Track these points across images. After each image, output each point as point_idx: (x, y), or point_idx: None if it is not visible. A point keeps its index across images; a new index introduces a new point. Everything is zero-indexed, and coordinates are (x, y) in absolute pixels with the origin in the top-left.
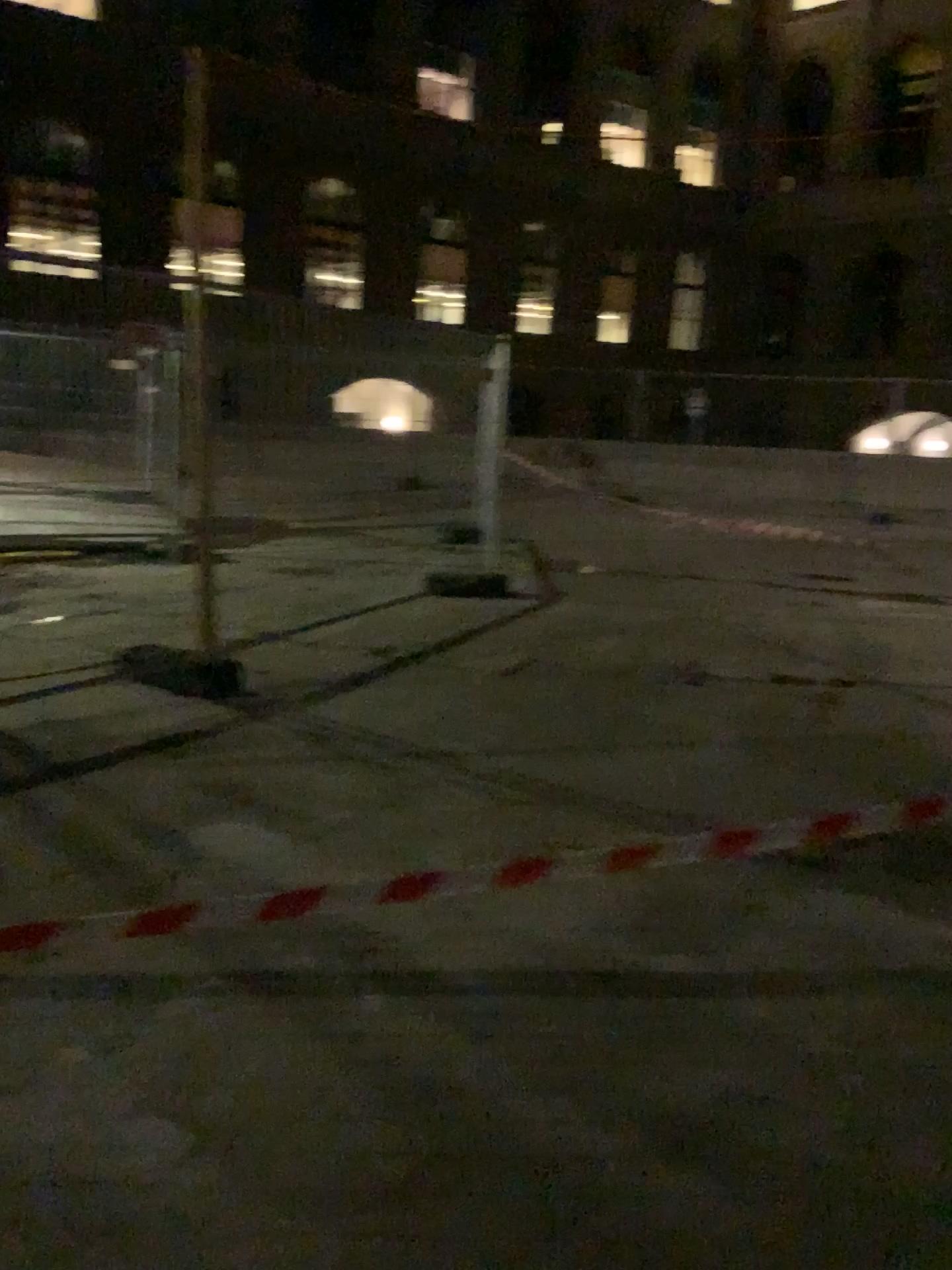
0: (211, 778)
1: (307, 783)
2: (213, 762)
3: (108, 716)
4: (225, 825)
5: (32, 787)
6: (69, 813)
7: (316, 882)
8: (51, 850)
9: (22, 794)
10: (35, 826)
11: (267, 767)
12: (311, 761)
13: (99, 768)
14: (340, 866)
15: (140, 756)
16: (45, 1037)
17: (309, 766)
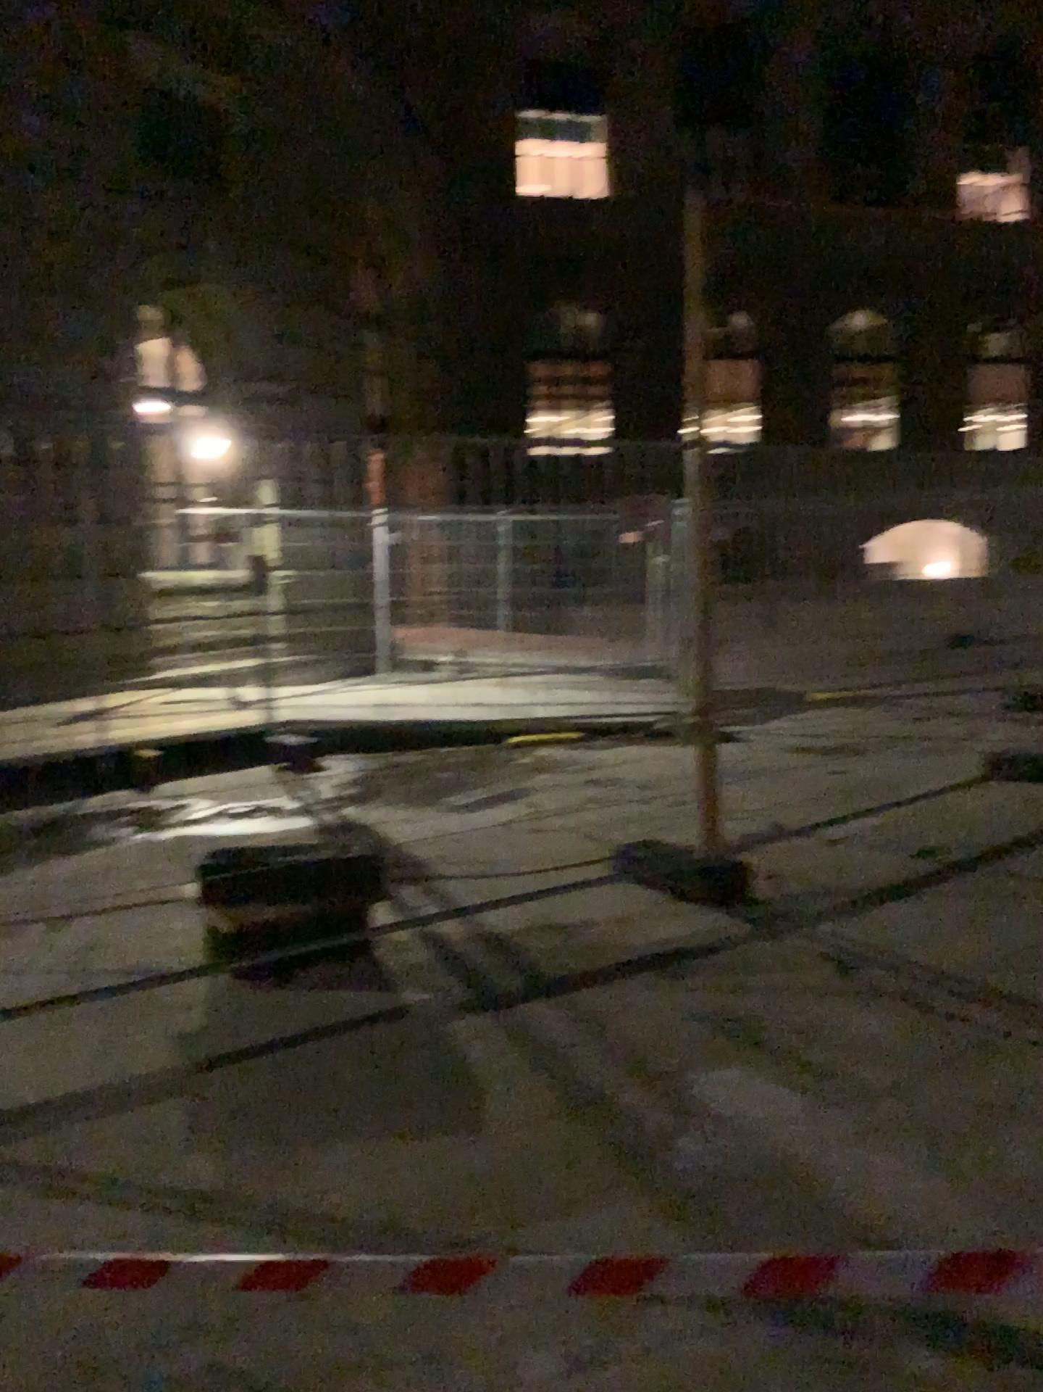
0: (709, 1010)
1: (823, 1026)
2: (713, 988)
3: (603, 923)
4: (722, 1073)
5: (519, 1002)
6: (554, 1039)
7: (829, 1164)
8: (532, 1081)
9: (509, 1010)
10: (518, 1050)
11: (775, 1000)
12: (828, 997)
13: (589, 986)
14: (861, 1147)
15: (633, 974)
16: (504, 1324)
17: (826, 1004)
